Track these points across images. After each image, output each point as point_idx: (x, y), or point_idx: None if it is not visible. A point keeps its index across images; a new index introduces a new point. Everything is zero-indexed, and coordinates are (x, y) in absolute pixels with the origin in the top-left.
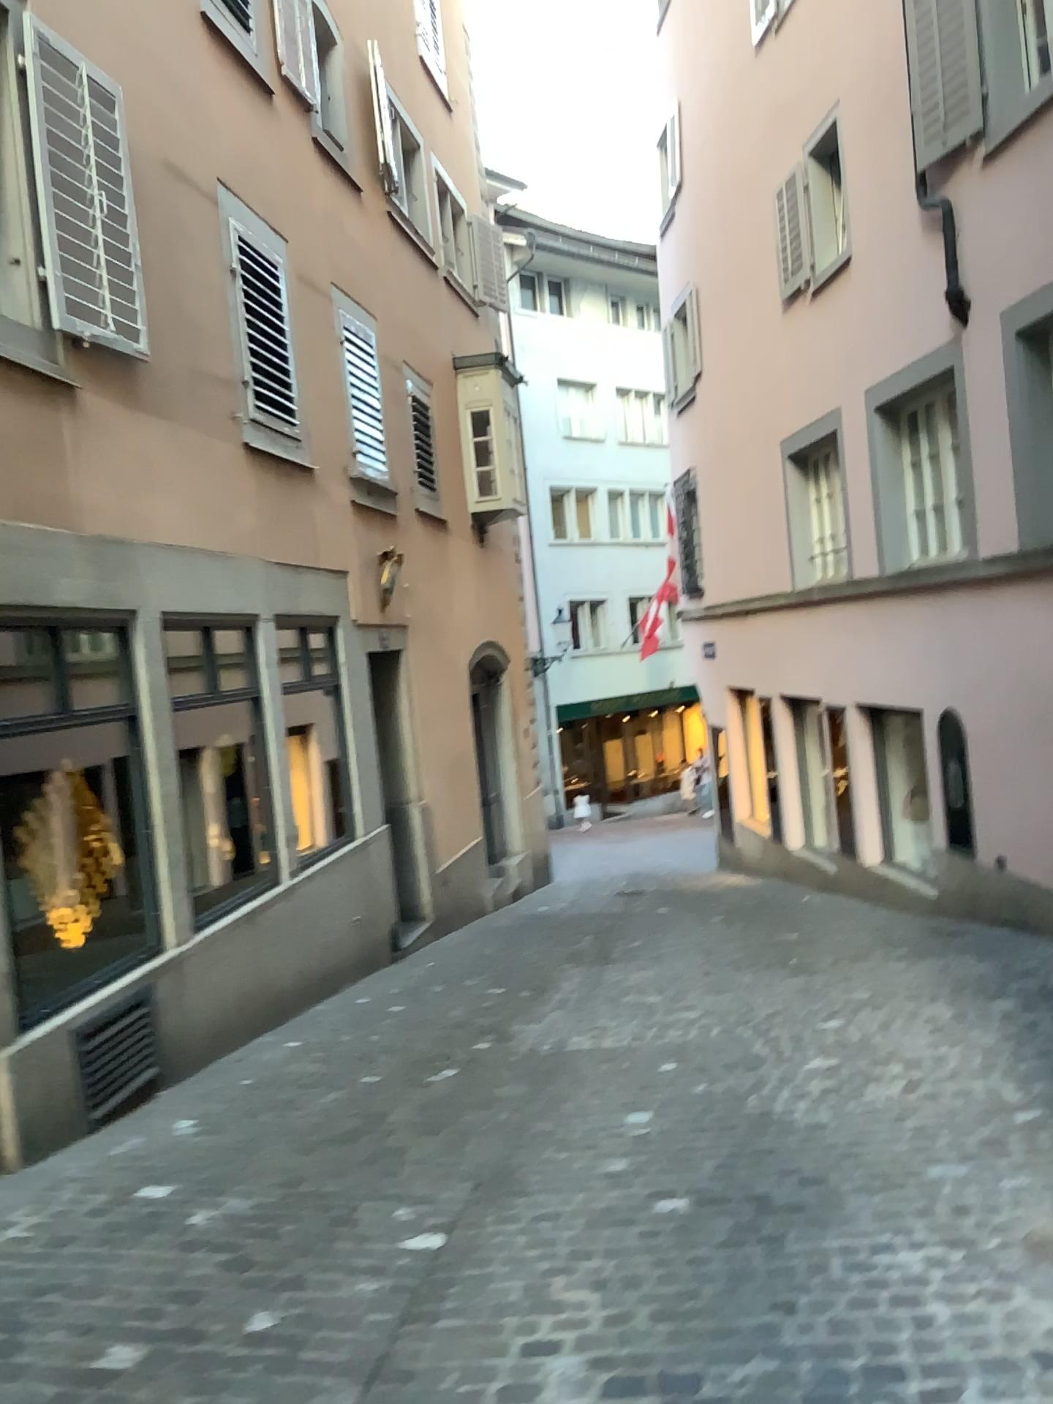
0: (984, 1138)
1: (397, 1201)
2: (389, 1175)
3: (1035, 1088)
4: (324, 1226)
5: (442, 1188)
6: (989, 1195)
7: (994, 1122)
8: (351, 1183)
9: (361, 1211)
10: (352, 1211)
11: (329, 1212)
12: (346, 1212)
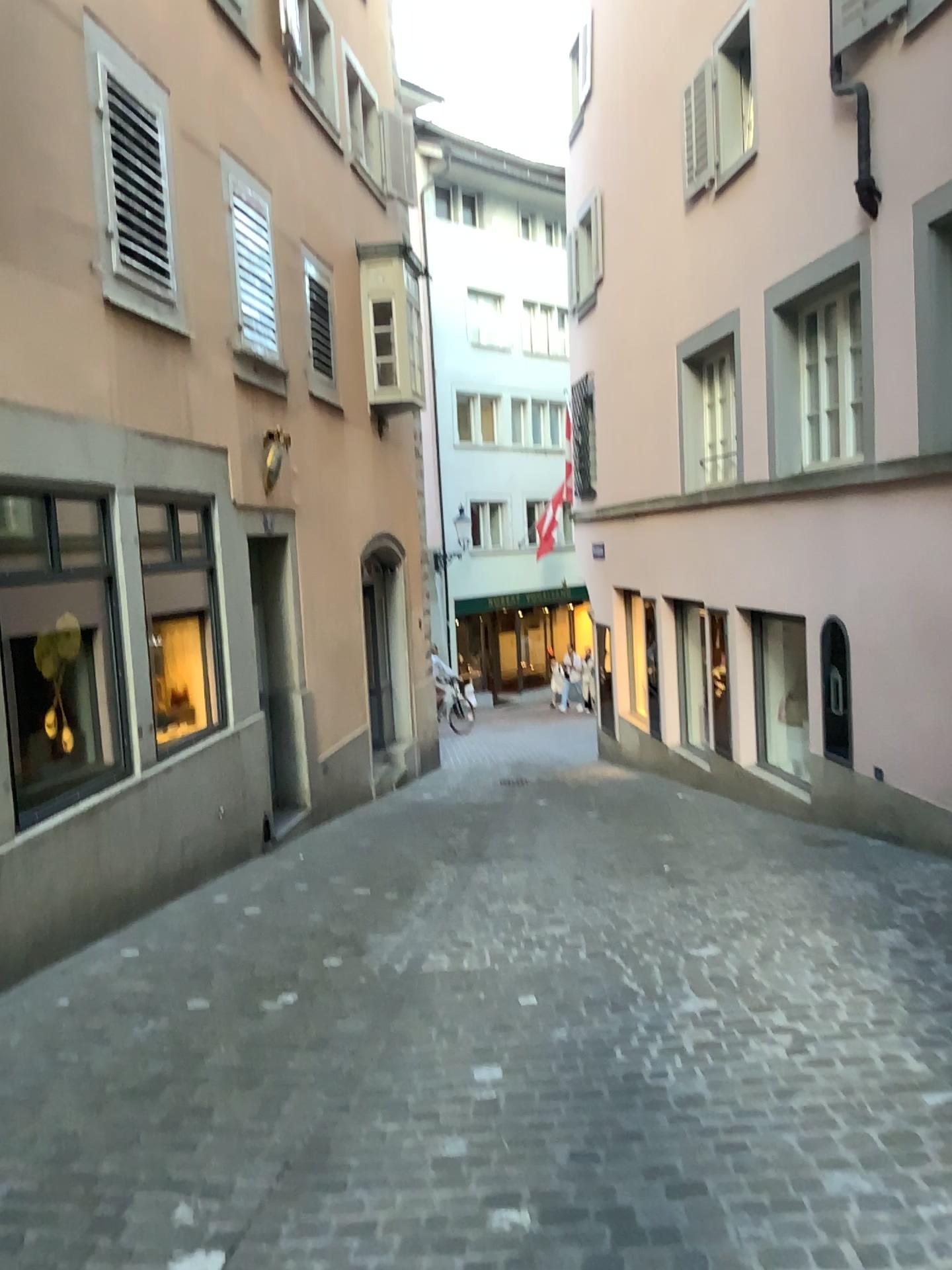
0: (894, 1137)
1: (177, 1197)
2: (177, 1156)
3: (945, 1062)
4: (75, 1239)
5: (238, 1180)
6: (908, 1234)
7: (902, 1111)
8: (128, 1167)
9: (128, 1212)
10: (117, 1213)
11: (88, 1213)
12: (110, 1214)
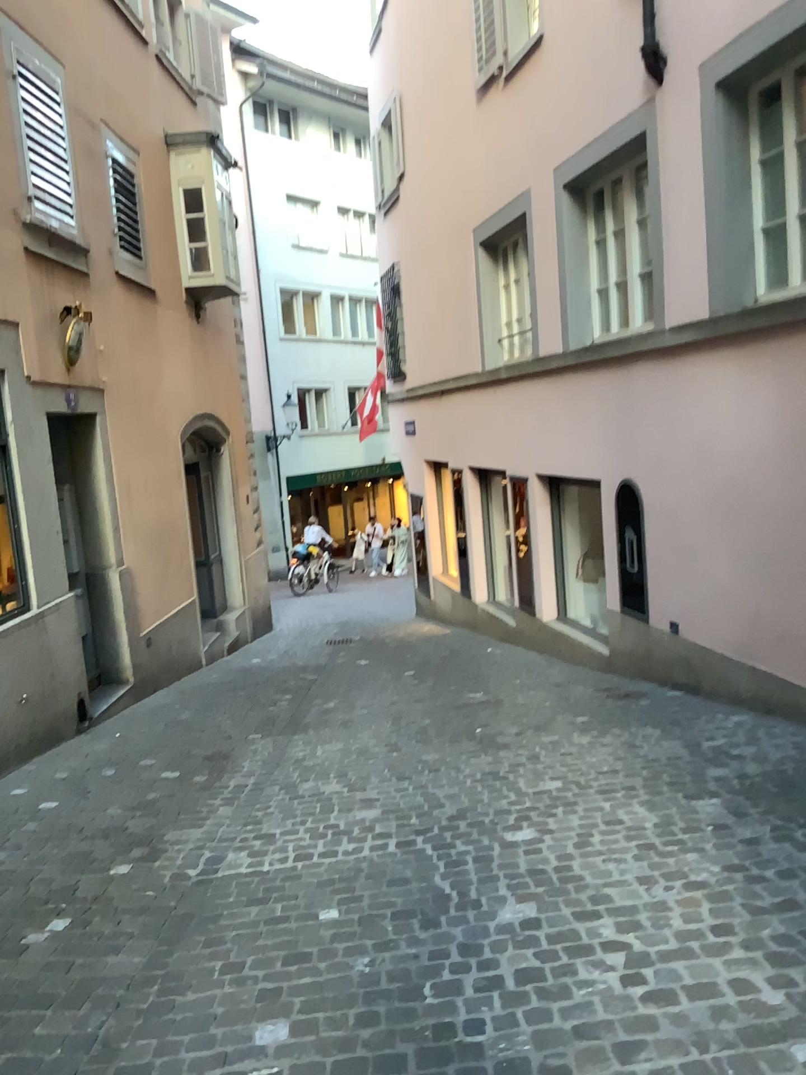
0: None
1: None
2: None
3: None
4: None
5: None
6: None
7: None
8: None
9: None
10: None
11: None
12: None
